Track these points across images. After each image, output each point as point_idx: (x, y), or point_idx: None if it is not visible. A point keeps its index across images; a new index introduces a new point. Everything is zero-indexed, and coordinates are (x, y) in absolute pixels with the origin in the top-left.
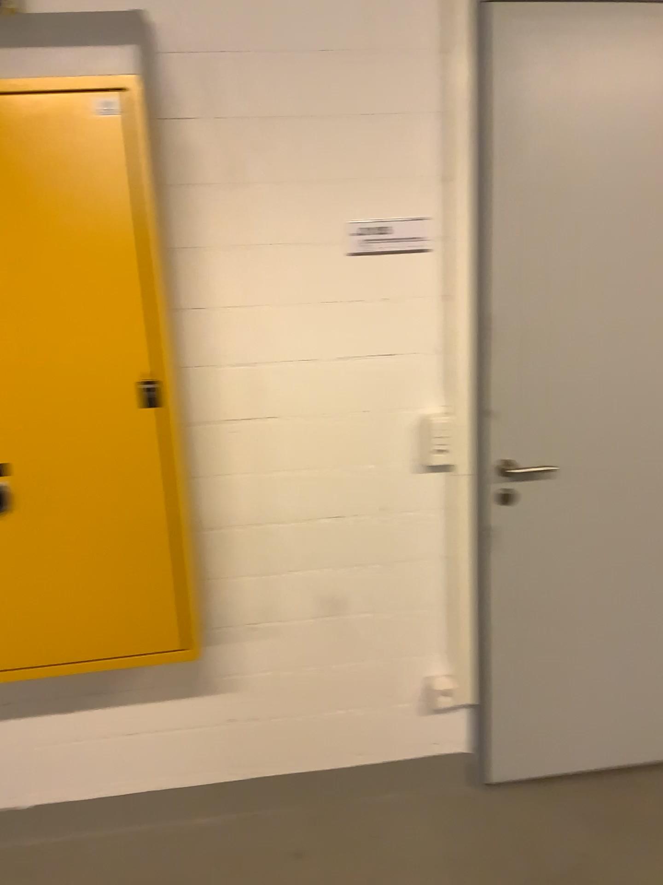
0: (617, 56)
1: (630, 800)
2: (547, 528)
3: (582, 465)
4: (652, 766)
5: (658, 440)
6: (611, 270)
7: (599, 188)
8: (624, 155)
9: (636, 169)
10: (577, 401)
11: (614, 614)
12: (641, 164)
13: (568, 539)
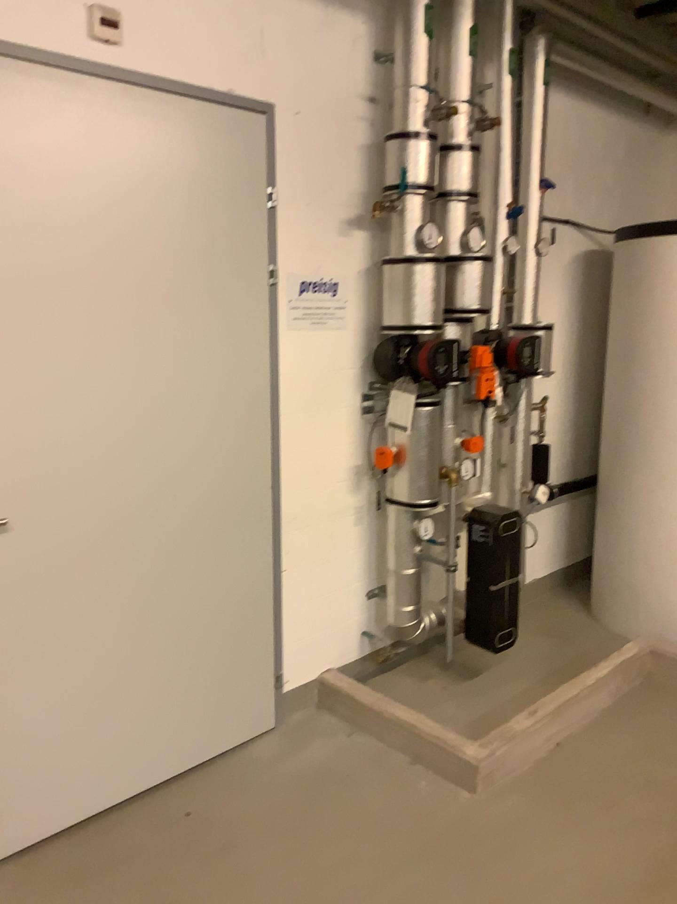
0: (38, 115)
1: (118, 837)
2: (9, 584)
3: (42, 514)
4: (141, 795)
5: (115, 482)
6: (53, 321)
7: (32, 240)
8: (54, 211)
9: (68, 226)
10: (30, 451)
11: (90, 657)
12: (72, 221)
13: (34, 591)
